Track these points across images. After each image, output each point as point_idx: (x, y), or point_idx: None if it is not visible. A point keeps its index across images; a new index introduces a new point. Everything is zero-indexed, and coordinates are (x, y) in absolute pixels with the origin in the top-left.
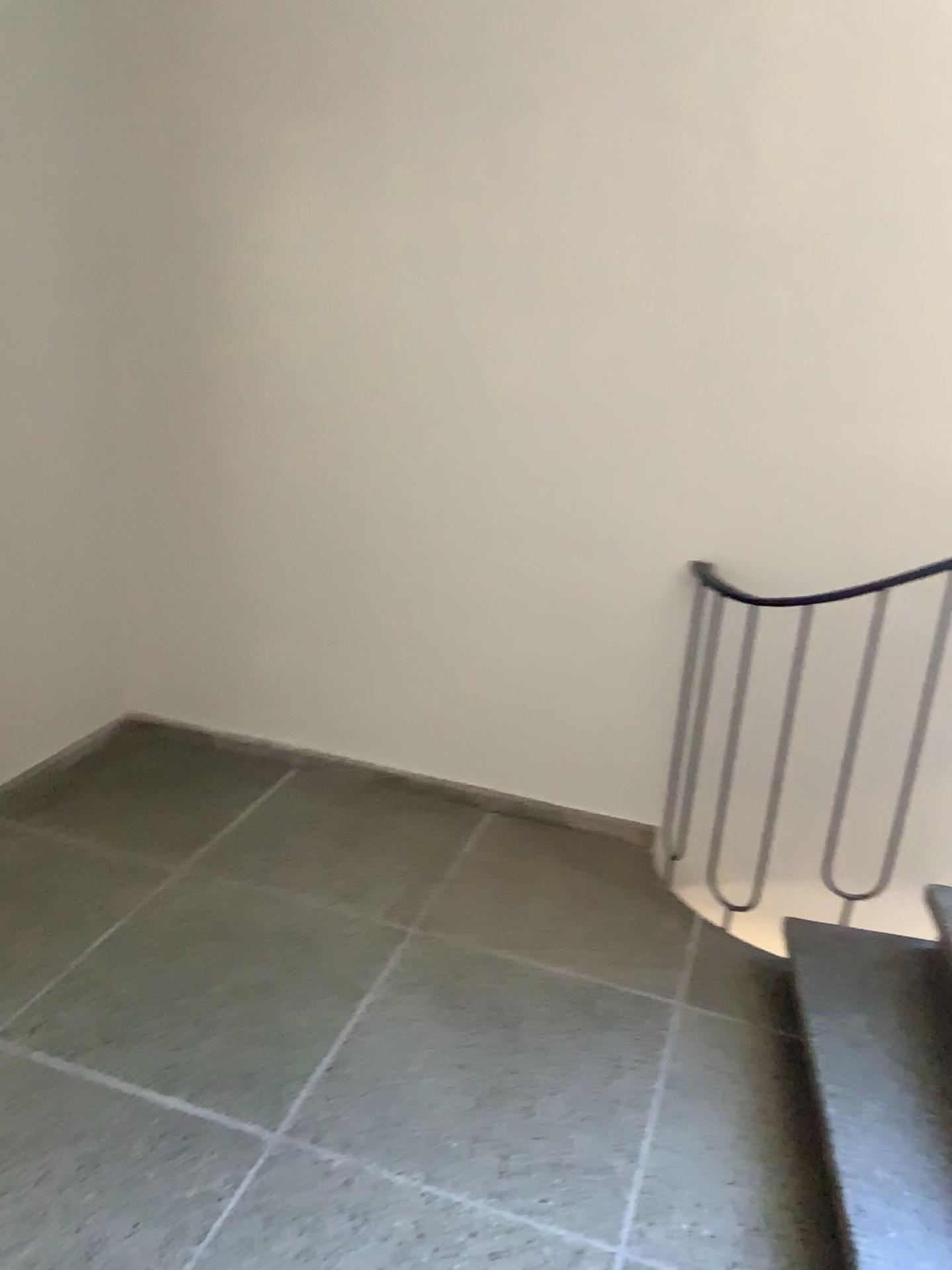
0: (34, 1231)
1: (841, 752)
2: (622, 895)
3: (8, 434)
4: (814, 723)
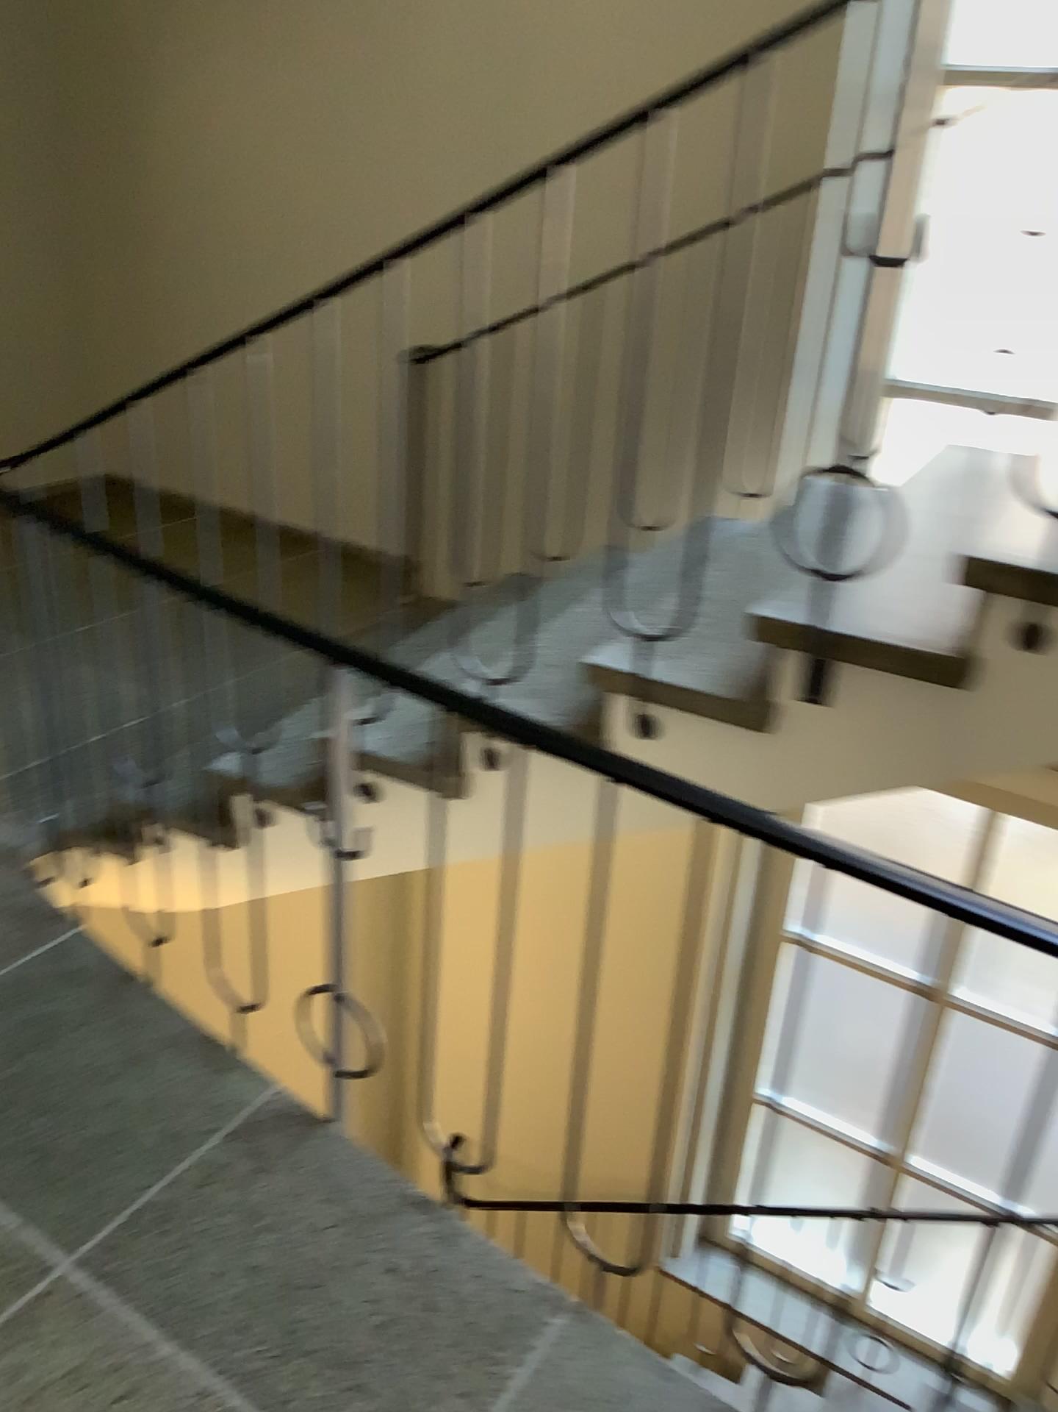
0: None
1: (519, 497)
2: (360, 594)
3: None
4: (504, 475)
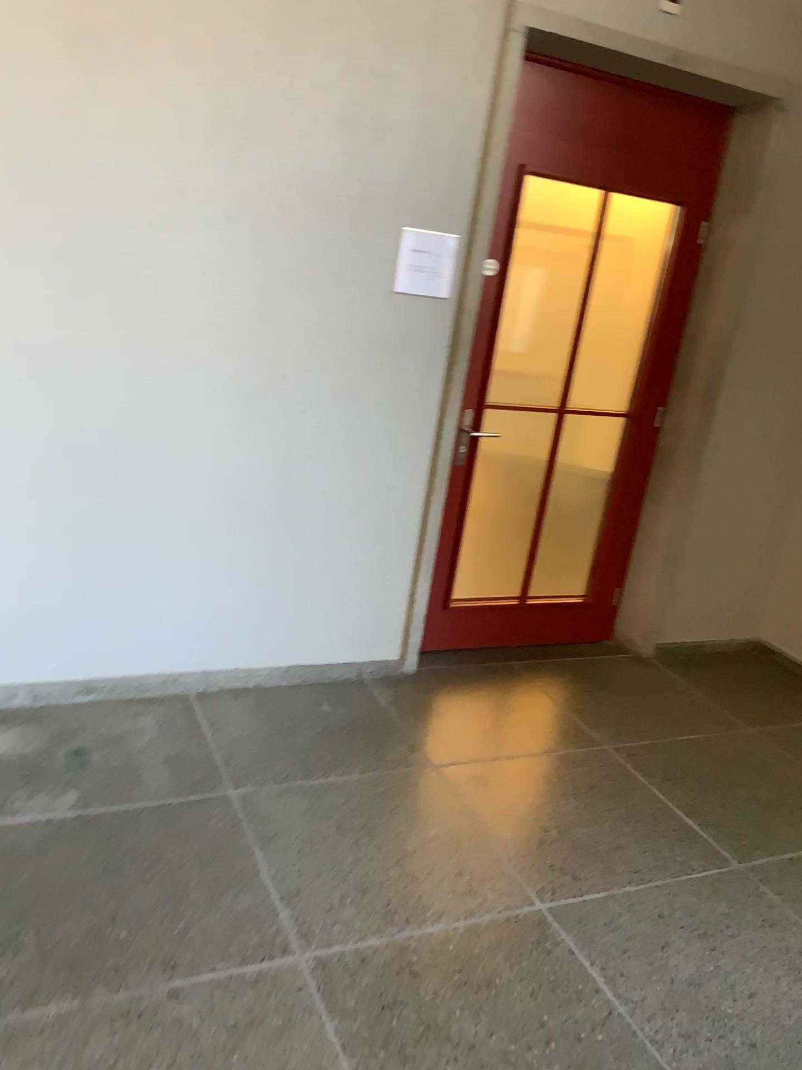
0: (594, 823)
1: None
2: None
3: (735, 432)
4: None
